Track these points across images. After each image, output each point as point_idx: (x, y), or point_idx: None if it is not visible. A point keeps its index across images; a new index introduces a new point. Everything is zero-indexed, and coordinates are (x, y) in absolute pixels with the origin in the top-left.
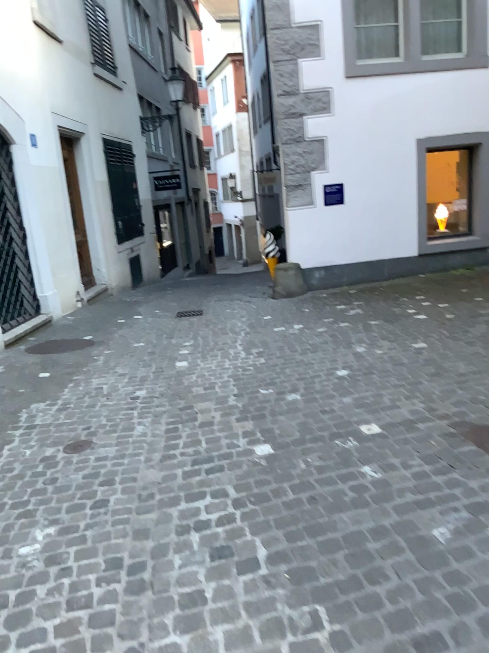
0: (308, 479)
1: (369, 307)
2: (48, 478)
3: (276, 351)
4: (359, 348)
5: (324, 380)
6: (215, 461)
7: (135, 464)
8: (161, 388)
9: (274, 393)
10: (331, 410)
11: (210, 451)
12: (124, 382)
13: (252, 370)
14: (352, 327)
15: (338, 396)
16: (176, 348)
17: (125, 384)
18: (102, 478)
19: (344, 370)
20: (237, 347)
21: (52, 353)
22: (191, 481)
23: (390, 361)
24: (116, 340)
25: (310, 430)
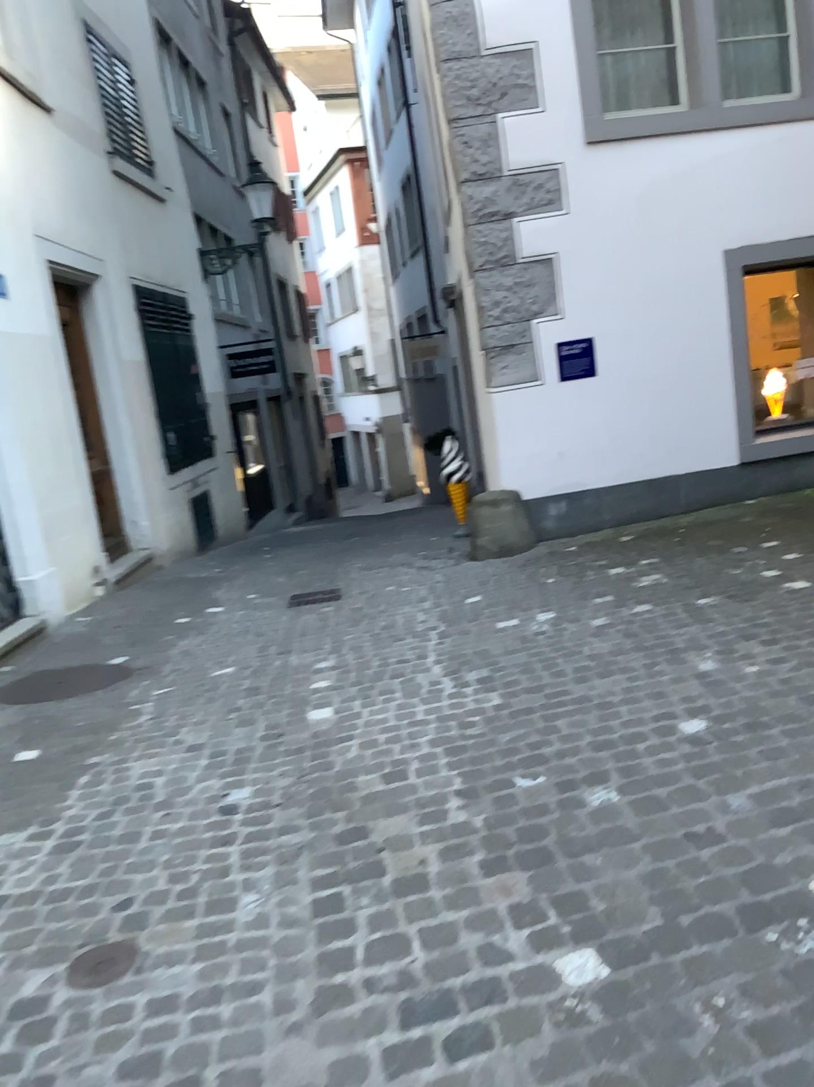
0: (743, 1076)
1: (674, 569)
2: (26, 1086)
3: (518, 677)
4: (697, 661)
5: (654, 746)
6: (464, 1010)
7: (253, 1026)
8: (287, 781)
9: (548, 785)
10: (704, 829)
11: (439, 969)
12: (204, 768)
13: (480, 726)
14: (661, 615)
15: (707, 790)
16: (305, 678)
17: (205, 773)
18: (171, 1080)
19: (690, 719)
20: (431, 669)
21: (48, 701)
22: (413, 1085)
23: (783, 690)
24: (179, 664)
25: (678, 894)
